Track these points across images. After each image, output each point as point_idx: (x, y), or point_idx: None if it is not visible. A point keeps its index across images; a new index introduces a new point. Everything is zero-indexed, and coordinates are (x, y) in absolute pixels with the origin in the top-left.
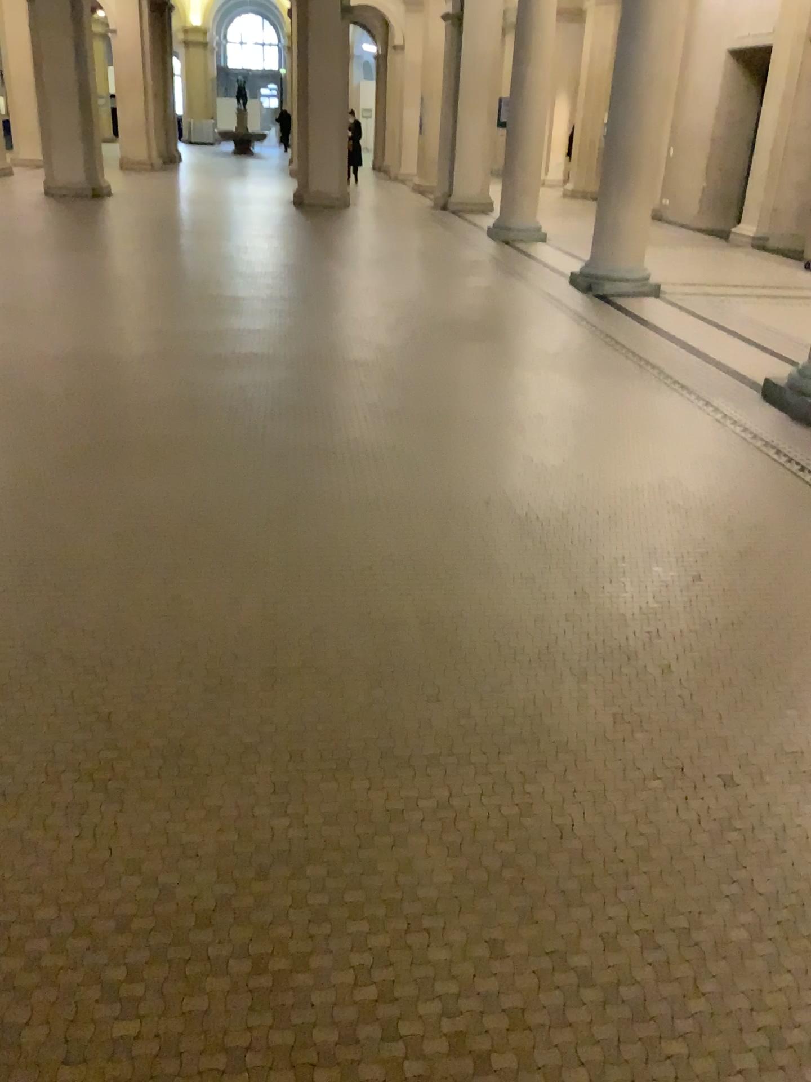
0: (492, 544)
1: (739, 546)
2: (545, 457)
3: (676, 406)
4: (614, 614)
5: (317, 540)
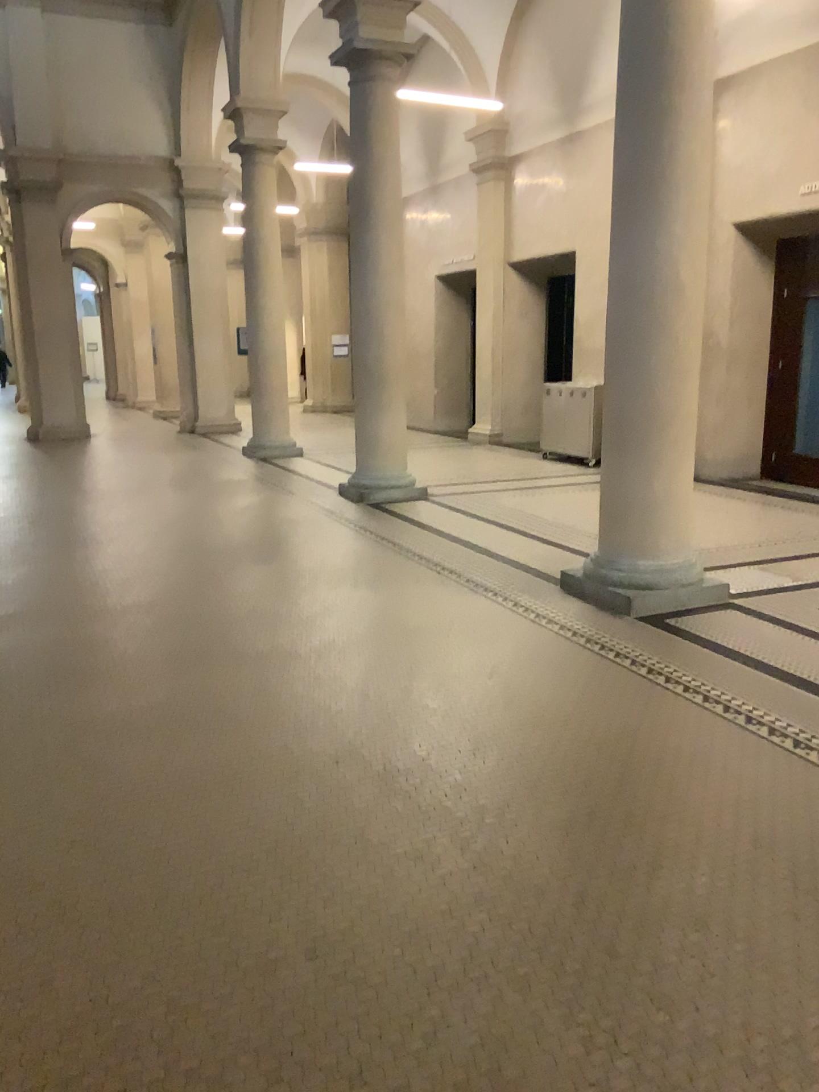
0: (353, 819)
1: (612, 766)
2: (377, 692)
3: (489, 613)
4: (520, 886)
5: (135, 857)
